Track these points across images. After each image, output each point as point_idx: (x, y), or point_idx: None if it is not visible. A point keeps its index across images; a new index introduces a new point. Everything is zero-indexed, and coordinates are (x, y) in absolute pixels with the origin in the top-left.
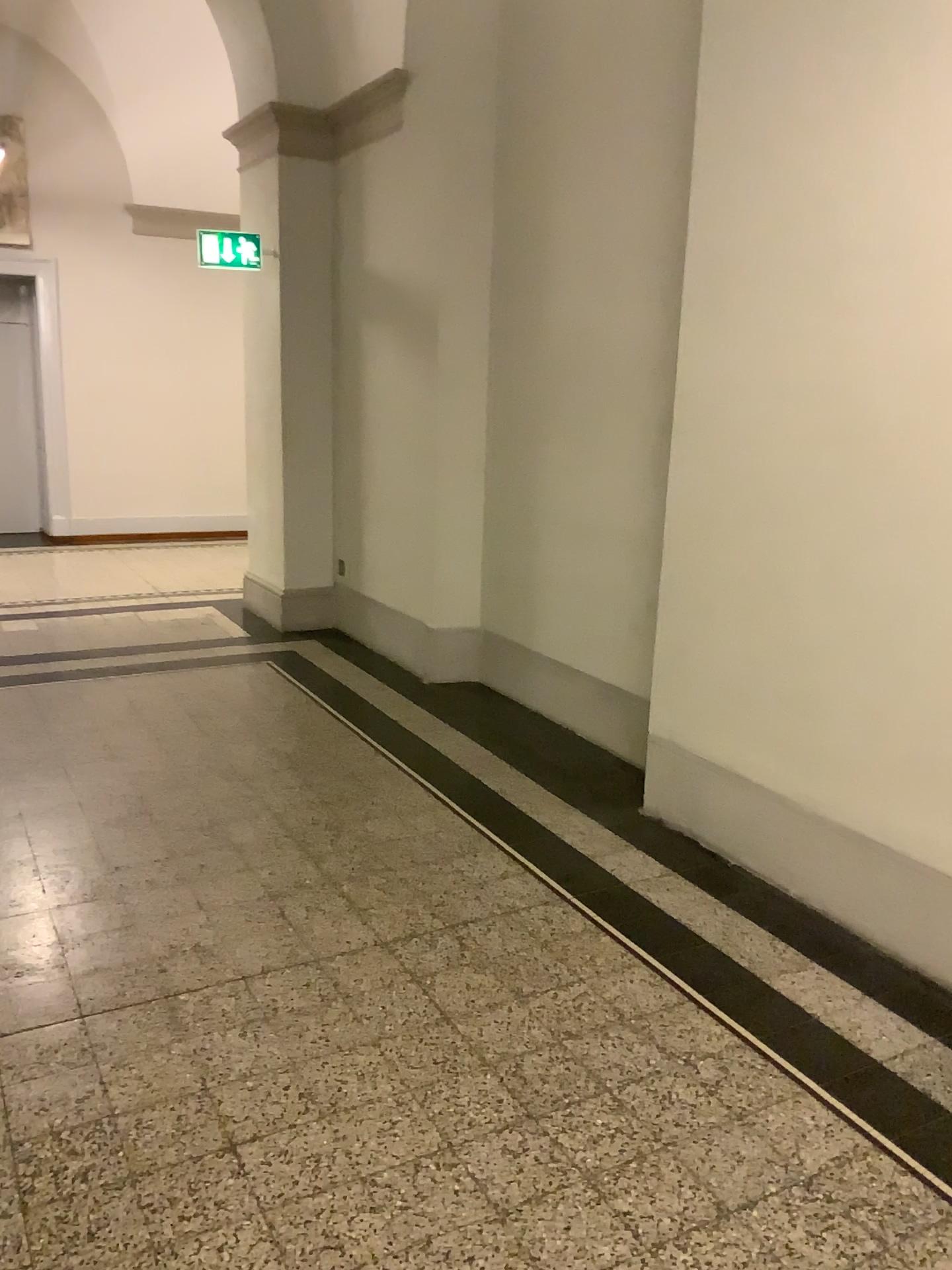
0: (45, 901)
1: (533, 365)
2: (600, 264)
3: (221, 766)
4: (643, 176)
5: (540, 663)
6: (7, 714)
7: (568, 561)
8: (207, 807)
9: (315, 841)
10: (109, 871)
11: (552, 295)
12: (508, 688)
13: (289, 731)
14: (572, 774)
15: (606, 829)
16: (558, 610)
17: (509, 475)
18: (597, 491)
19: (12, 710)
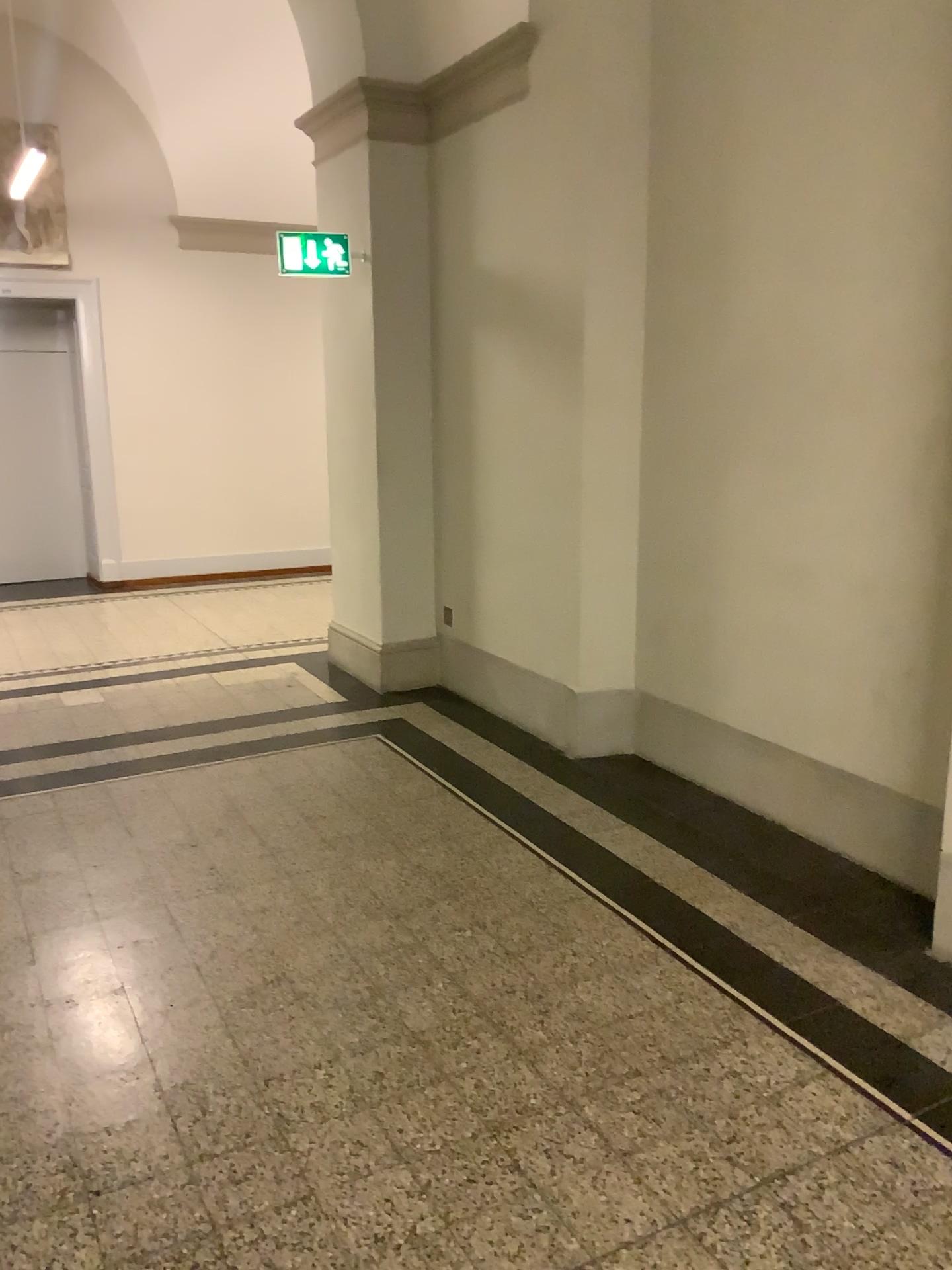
0: (180, 1154)
1: (706, 372)
2: (816, 241)
3: (364, 899)
4: (886, 123)
5: (725, 735)
6: (83, 825)
7: (766, 612)
8: (362, 969)
9: (521, 1023)
10: (257, 1091)
11: (736, 285)
12: (678, 764)
13: (434, 840)
14: (812, 894)
15: (899, 987)
16: (751, 673)
17: (671, 506)
18: (812, 526)
19: (89, 819)
